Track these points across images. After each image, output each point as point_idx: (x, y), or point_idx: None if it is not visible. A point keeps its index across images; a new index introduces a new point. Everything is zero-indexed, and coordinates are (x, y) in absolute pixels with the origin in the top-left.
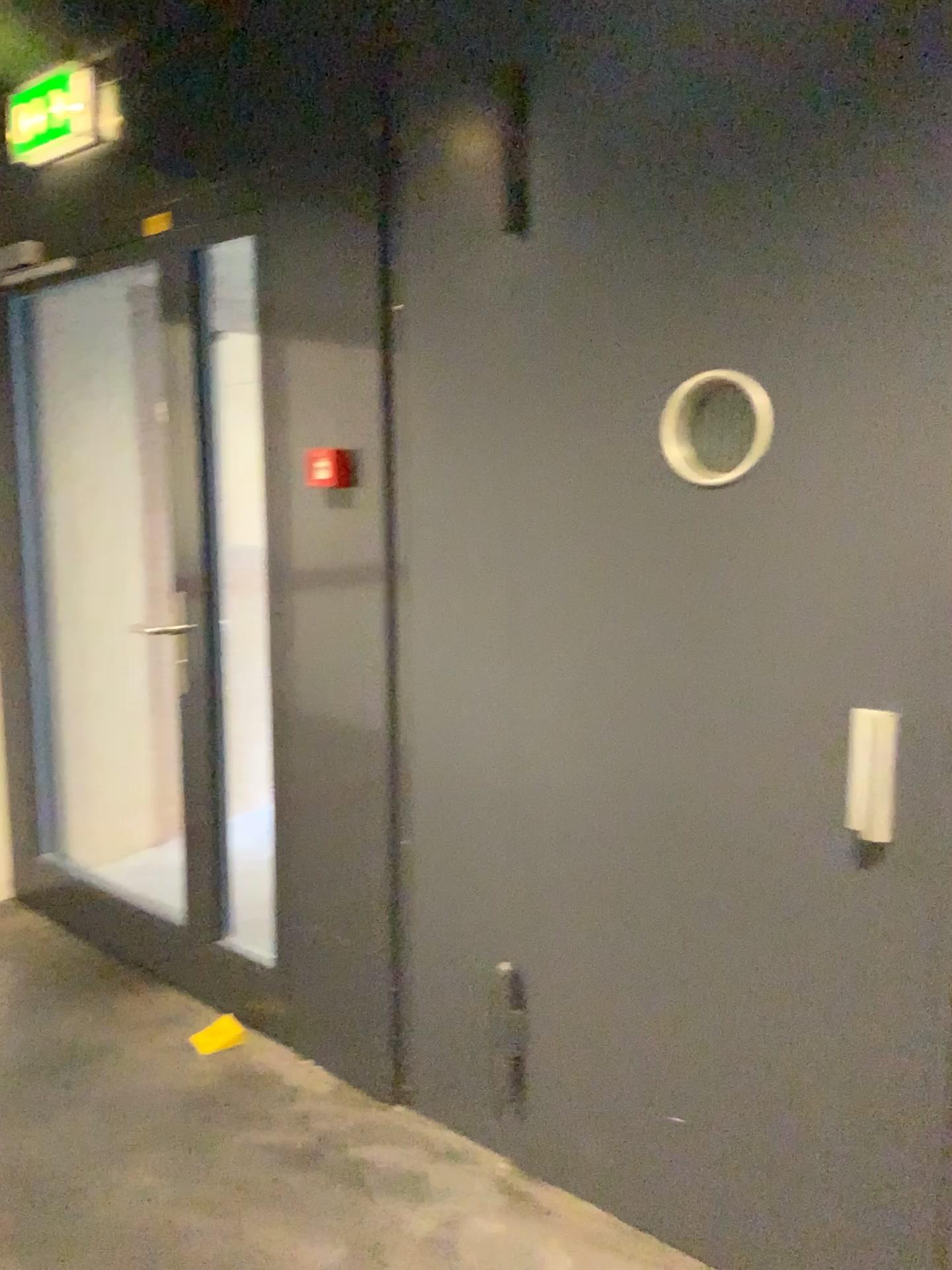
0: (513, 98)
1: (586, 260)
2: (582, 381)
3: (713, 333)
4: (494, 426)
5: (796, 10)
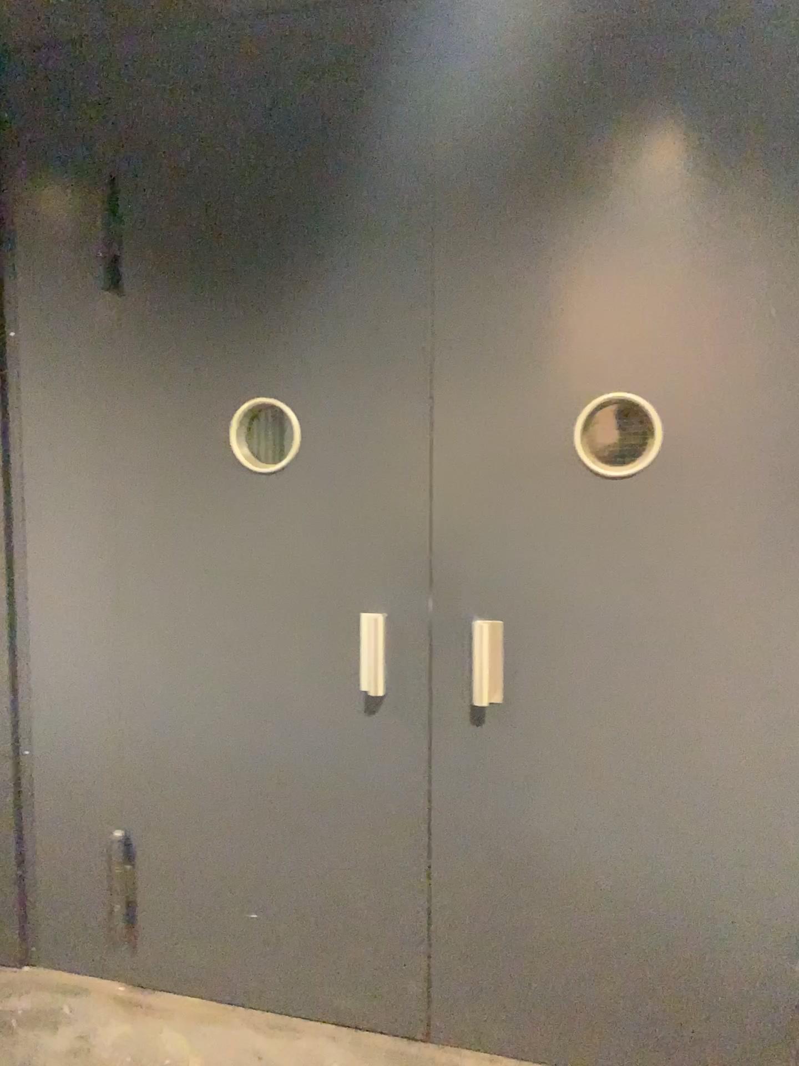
0: (110, 194)
1: (169, 313)
2: (168, 395)
3: (259, 368)
4: (102, 424)
5: (303, 173)
